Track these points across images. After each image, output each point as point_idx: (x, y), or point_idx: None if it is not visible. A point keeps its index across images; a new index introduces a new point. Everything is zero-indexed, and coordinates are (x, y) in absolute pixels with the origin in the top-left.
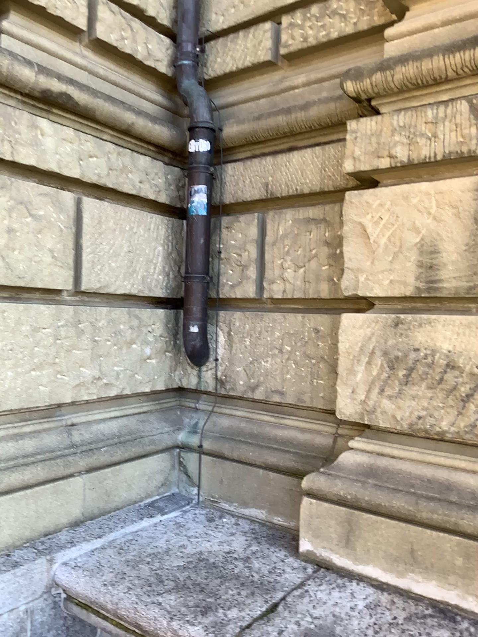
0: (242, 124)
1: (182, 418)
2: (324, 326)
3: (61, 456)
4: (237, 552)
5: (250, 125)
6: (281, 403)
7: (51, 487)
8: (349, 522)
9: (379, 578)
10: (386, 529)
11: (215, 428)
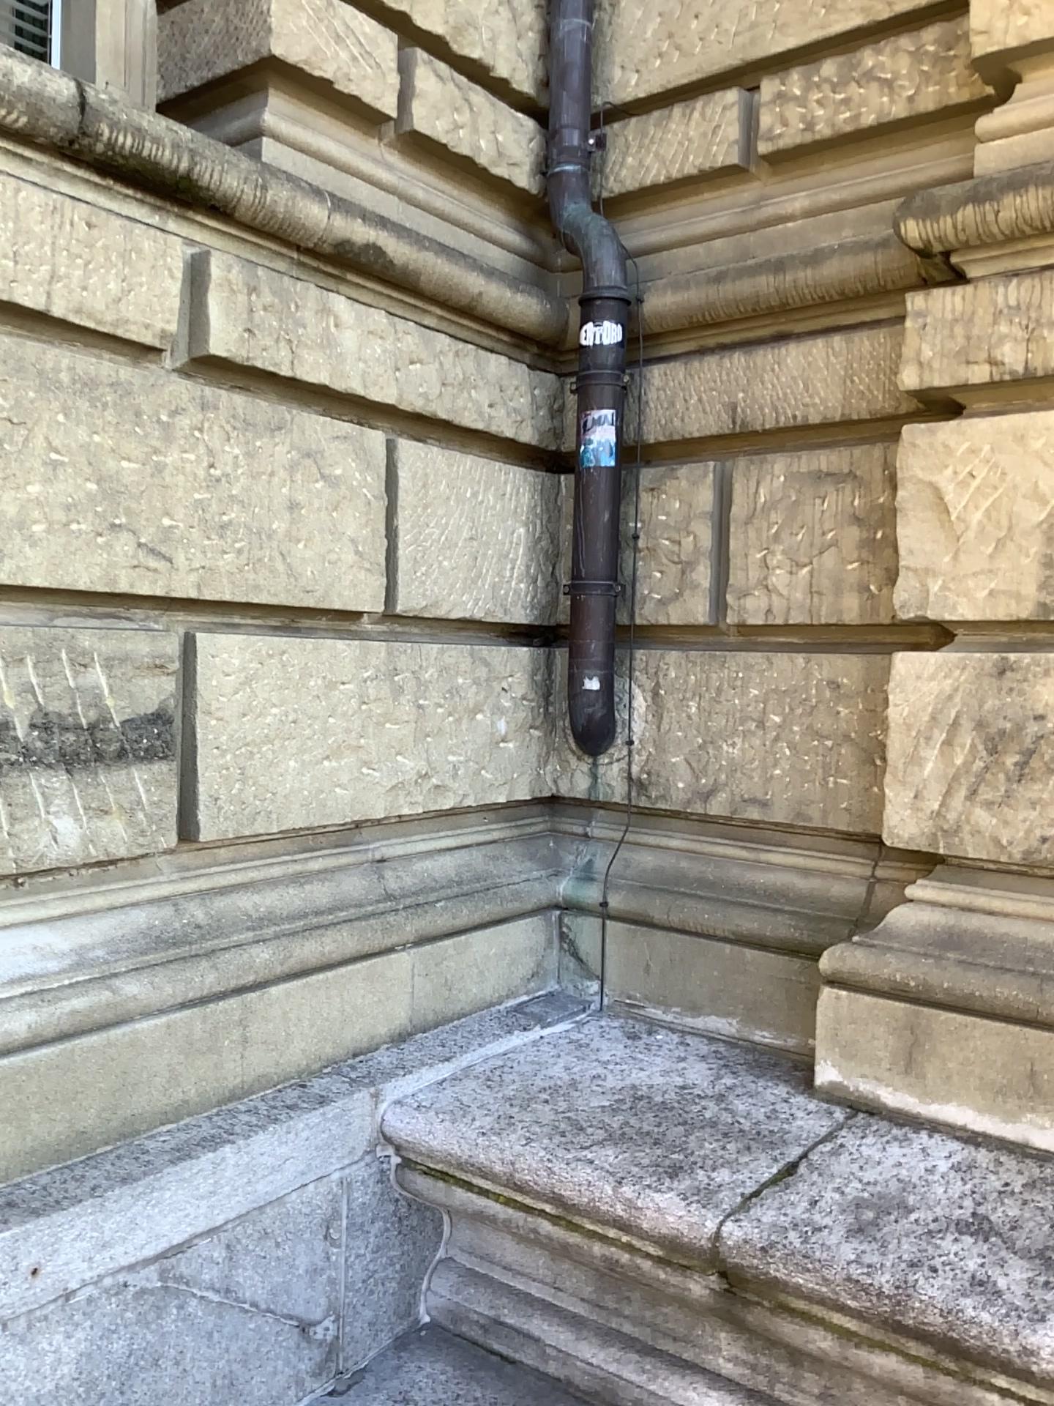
0: (685, 290)
1: (563, 854)
2: (850, 676)
3: (374, 915)
4: (703, 1086)
5: (702, 293)
6: (765, 821)
7: (365, 969)
8: (913, 1027)
9: (972, 1122)
10: (984, 1038)
11: (631, 870)
